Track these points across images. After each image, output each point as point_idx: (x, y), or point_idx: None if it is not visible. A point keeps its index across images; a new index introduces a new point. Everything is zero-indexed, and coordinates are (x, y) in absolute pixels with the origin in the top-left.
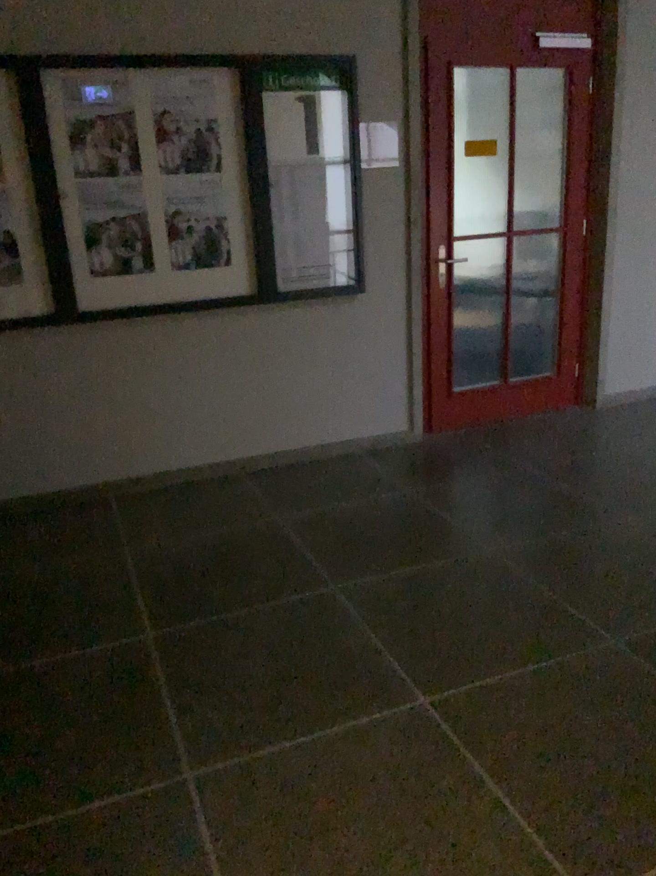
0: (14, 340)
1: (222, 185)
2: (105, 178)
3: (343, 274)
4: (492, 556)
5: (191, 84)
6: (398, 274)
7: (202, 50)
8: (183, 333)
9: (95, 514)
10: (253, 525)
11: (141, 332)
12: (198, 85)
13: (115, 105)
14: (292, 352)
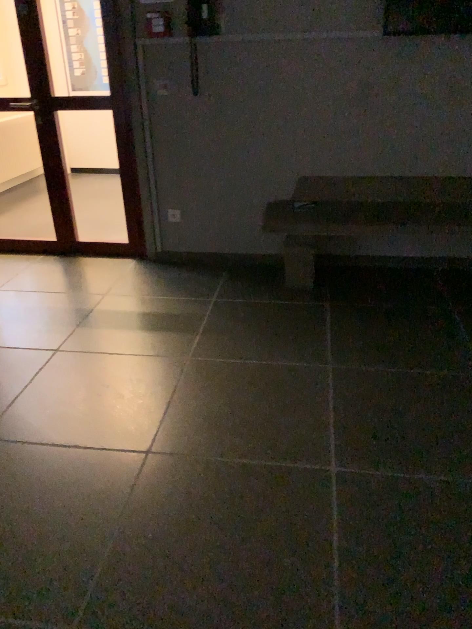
0: None
1: None
2: None
3: None
4: None
5: None
6: None
7: None
8: None
9: None
10: None
11: None
12: None
13: None
14: None
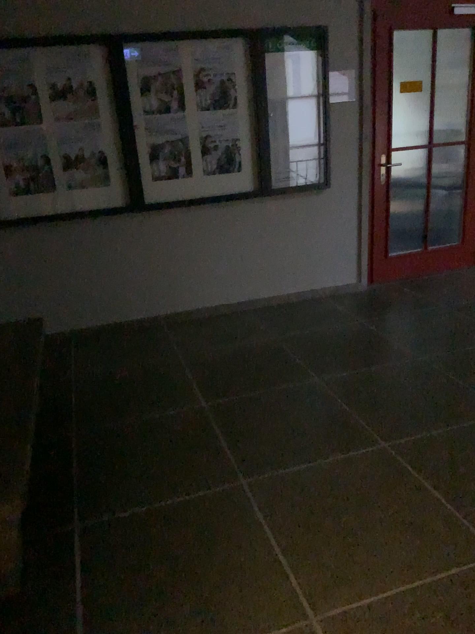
0: (104, 221)
1: (237, 116)
2: (162, 114)
3: (315, 176)
4: (422, 361)
5: (217, 49)
6: (352, 175)
7: (225, 26)
8: (210, 216)
9: (155, 335)
10: (260, 342)
11: (183, 216)
12: (222, 50)
13: (169, 66)
14: (280, 228)
